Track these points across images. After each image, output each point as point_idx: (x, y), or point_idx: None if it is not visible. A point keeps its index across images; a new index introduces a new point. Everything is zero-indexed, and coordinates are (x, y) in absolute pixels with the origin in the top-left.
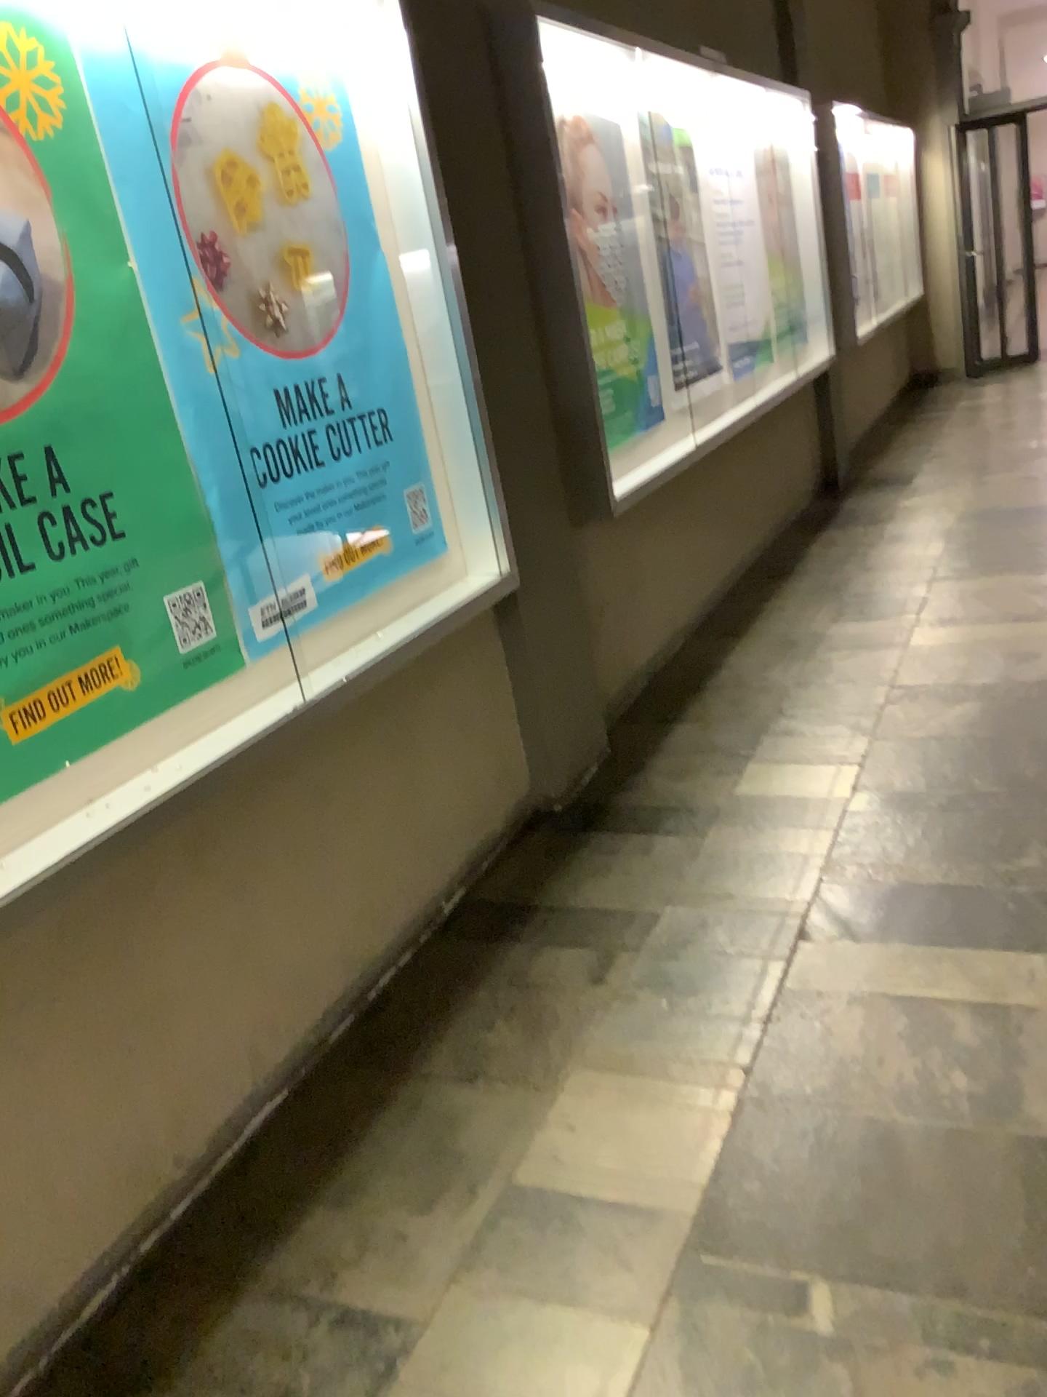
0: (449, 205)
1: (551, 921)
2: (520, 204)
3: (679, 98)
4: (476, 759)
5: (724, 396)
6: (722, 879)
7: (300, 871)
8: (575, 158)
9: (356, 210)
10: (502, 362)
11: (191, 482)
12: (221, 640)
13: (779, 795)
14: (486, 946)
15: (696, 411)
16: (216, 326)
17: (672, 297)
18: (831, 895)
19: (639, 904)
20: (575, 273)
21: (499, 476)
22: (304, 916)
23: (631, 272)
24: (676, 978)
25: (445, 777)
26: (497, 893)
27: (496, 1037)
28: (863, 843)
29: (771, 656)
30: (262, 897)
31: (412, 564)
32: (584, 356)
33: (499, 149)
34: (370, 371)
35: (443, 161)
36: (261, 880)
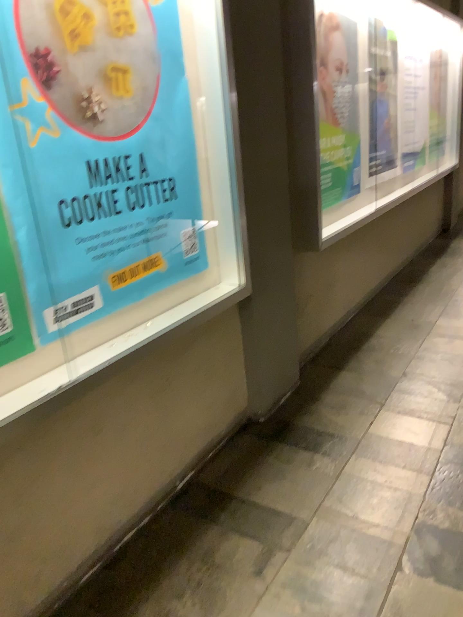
0: (237, 53)
1: (239, 510)
2: (286, 58)
3: (393, 13)
4: (213, 392)
5: (394, 182)
6: (351, 502)
7: (70, 478)
8: (326, 36)
9: (170, 48)
10: (261, 154)
11: (3, 223)
12: (16, 334)
13: (395, 438)
14: (195, 522)
15: (378, 190)
16: (39, 113)
17: (373, 124)
18: (423, 536)
19: (296, 510)
20: (316, 104)
21: (248, 226)
22: (69, 507)
23: (351, 108)
24: (309, 587)
25: (189, 406)
26: (212, 479)
27: (180, 611)
28: (448, 492)
29: (401, 334)
30: (35, 499)
31: (181, 278)
32: (315, 155)
33: (277, 23)
34: (165, 153)
35: (236, 24)
36: (34, 490)
